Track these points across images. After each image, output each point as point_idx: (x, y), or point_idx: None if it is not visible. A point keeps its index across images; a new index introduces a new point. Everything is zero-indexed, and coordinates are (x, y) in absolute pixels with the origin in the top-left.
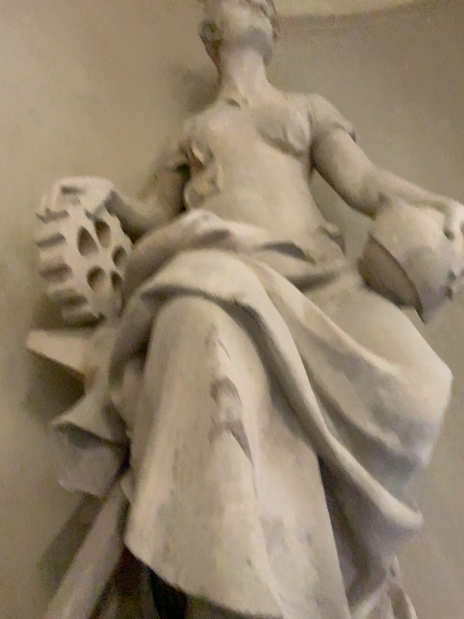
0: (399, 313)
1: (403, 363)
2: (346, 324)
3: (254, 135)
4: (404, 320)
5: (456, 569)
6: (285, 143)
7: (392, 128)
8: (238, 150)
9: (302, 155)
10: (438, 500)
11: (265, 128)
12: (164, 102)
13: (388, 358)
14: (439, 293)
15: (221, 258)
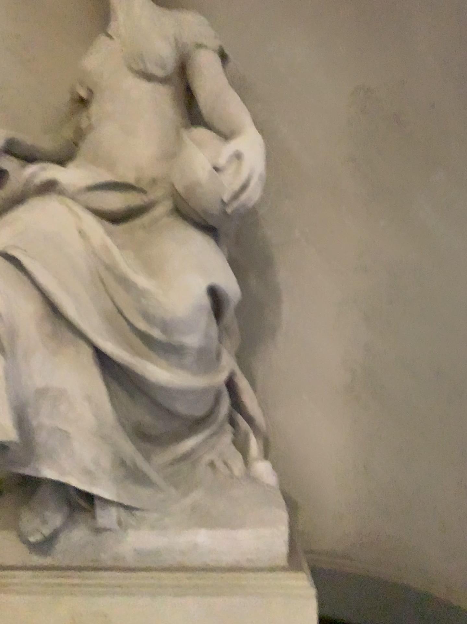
0: (186, 235)
1: (161, 279)
2: (137, 250)
3: (124, 71)
4: (184, 242)
5: (319, 415)
6: (151, 75)
7: (296, 21)
8: (109, 89)
9: (170, 82)
10: (312, 365)
11: (133, 63)
12: (83, 28)
13: (152, 276)
14: (220, 215)
15: (25, 215)
